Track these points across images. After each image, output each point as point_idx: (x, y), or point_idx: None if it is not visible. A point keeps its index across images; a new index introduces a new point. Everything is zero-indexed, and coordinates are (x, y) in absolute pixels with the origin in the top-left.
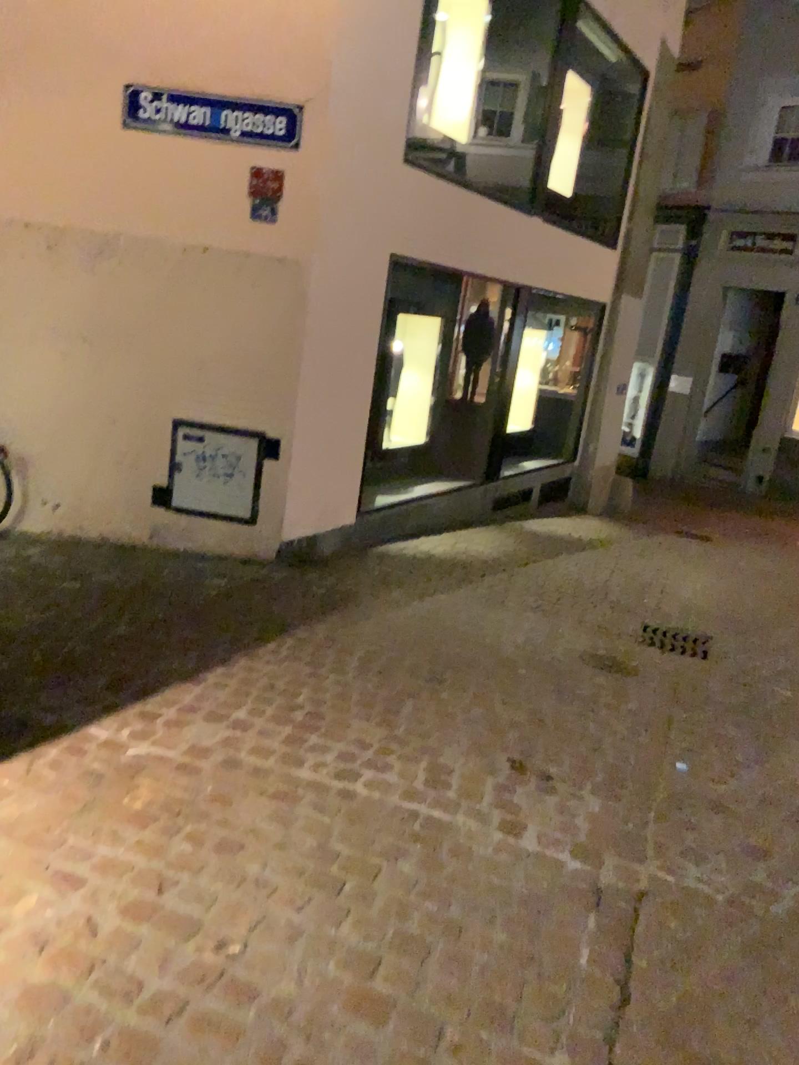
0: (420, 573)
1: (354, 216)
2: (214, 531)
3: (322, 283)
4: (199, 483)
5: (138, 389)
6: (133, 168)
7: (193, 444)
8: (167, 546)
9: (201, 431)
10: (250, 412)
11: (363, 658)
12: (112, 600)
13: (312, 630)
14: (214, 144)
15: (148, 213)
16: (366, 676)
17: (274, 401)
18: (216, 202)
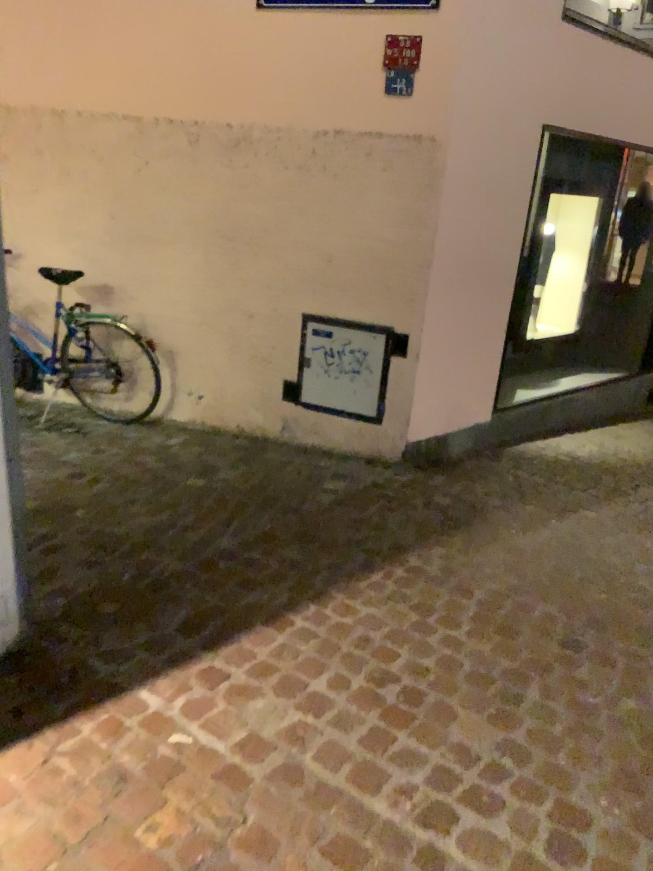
0: (559, 479)
1: (499, 84)
2: (341, 427)
3: (459, 163)
4: (327, 379)
5: (268, 283)
6: (262, 50)
7: (321, 340)
8: (297, 439)
9: (328, 326)
10: (378, 305)
11: (483, 600)
12: (225, 503)
13: (429, 553)
14: (344, 13)
15: (277, 98)
16: (483, 628)
17: (404, 294)
18: (345, 79)
